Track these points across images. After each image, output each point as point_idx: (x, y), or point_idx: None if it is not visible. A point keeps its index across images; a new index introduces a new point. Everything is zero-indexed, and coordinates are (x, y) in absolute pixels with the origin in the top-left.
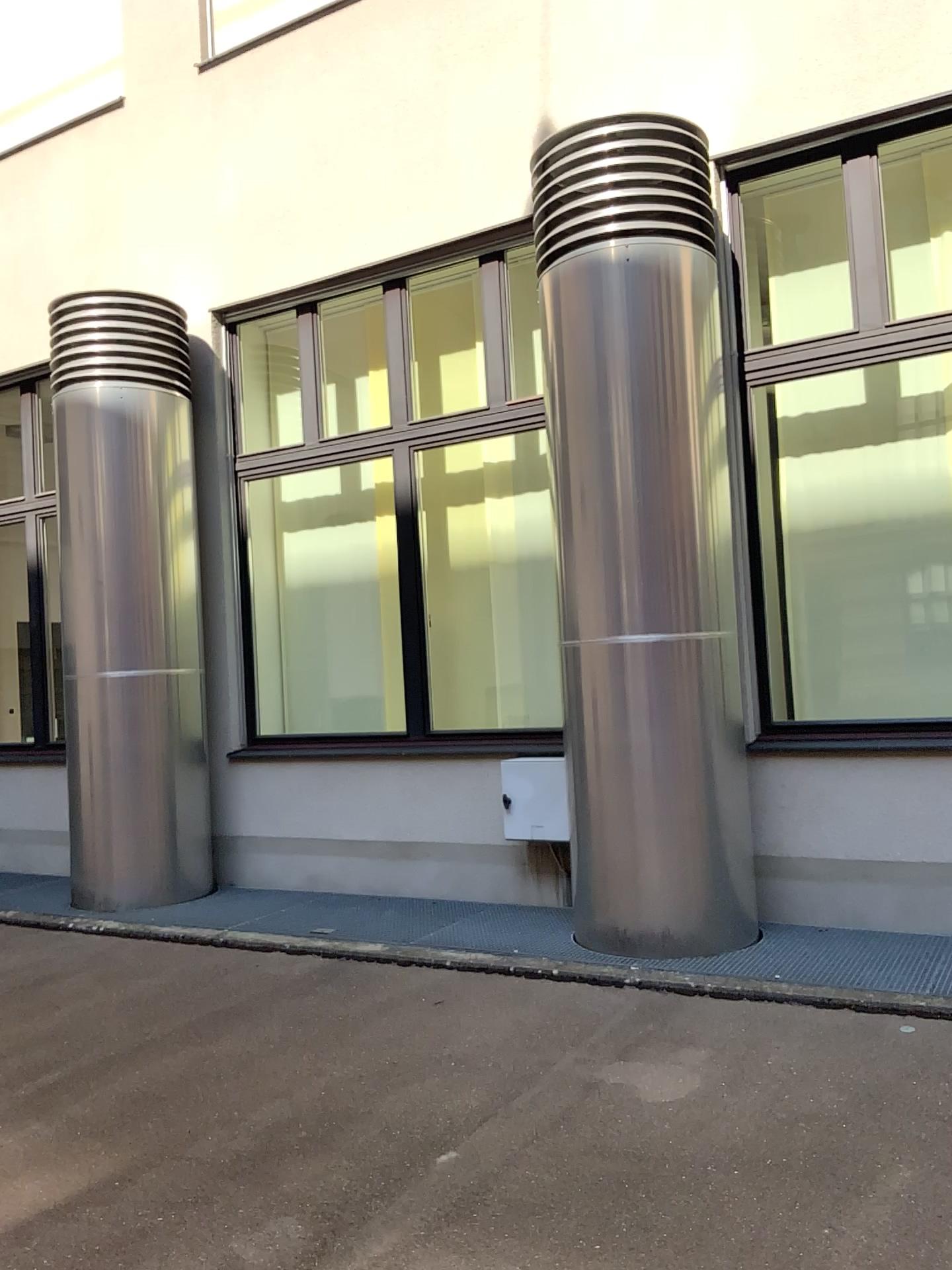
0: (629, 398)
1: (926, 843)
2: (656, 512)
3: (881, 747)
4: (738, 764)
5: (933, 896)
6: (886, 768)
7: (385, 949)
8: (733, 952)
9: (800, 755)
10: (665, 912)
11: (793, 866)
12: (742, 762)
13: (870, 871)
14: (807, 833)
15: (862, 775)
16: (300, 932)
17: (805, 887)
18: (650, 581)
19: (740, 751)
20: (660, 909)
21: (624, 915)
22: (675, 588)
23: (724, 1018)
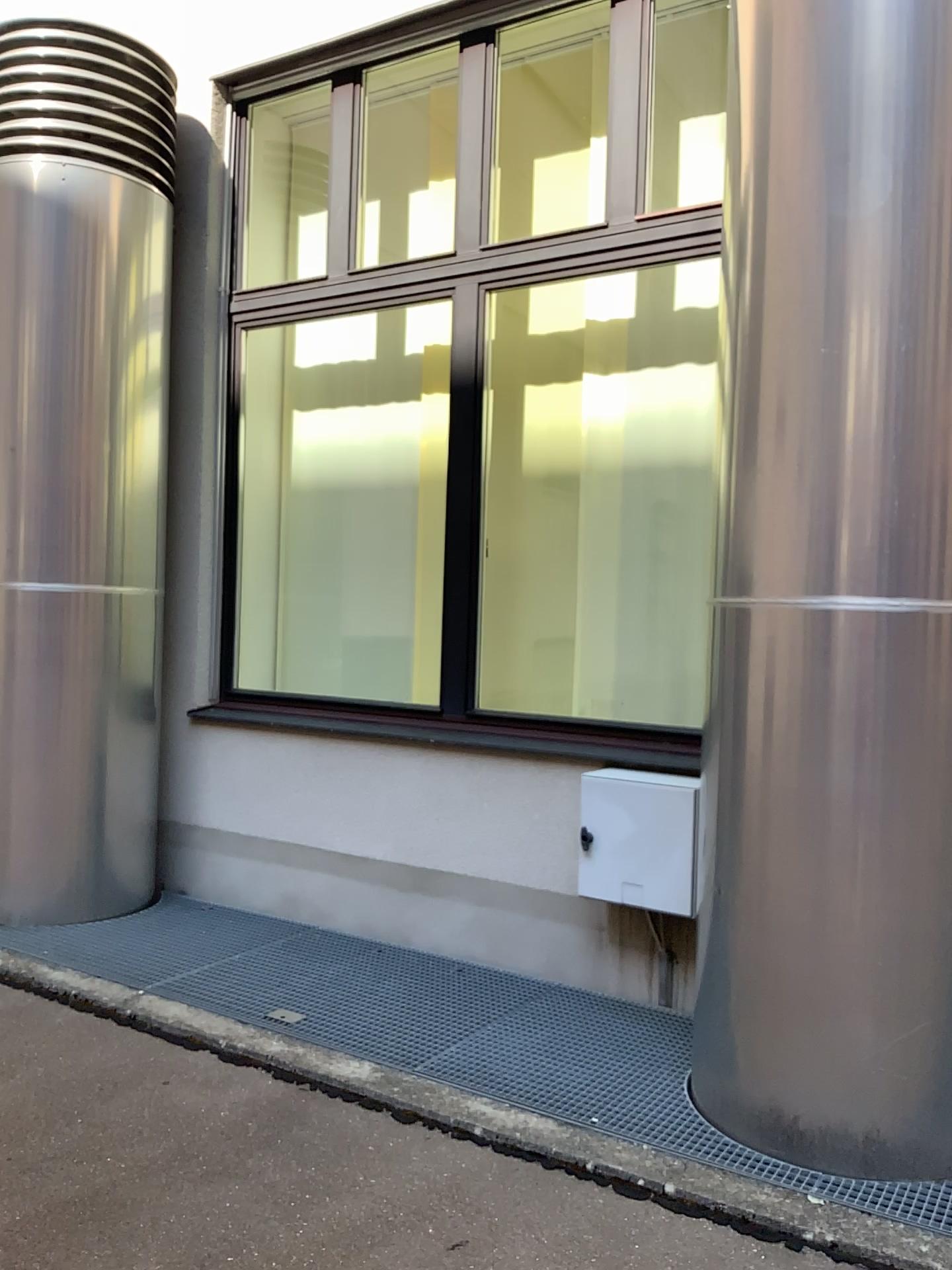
0: (902, 159)
1: None
2: (929, 378)
3: None
4: None
5: None
6: None
7: (375, 1079)
8: None
9: None
10: (871, 1094)
11: None
12: None
13: None
14: None
15: None
16: (247, 1021)
17: None
18: (906, 502)
19: None
20: (862, 1089)
21: (796, 1090)
22: (947, 520)
23: None
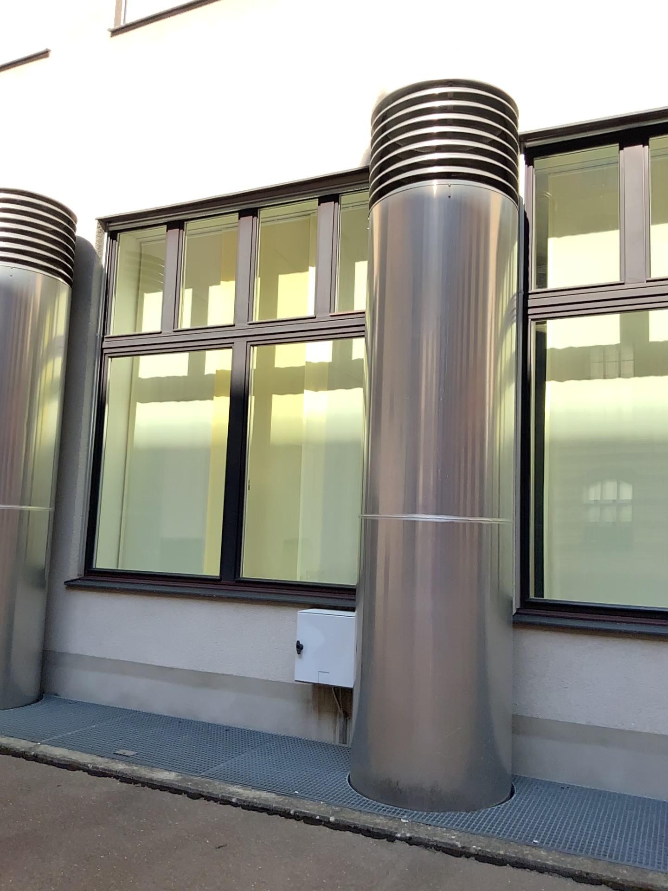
0: (440, 311)
1: (659, 717)
2: (455, 410)
3: (624, 629)
4: (499, 632)
5: (662, 765)
6: (627, 648)
7: (178, 777)
8: (492, 807)
9: (554, 629)
10: (435, 766)
11: (542, 726)
12: (502, 631)
13: (608, 737)
14: (555, 697)
15: (606, 652)
16: (104, 753)
17: (551, 745)
18: (445, 468)
19: (502, 620)
20: (430, 763)
21: (398, 766)
22: (466, 477)
23: (492, 889)
